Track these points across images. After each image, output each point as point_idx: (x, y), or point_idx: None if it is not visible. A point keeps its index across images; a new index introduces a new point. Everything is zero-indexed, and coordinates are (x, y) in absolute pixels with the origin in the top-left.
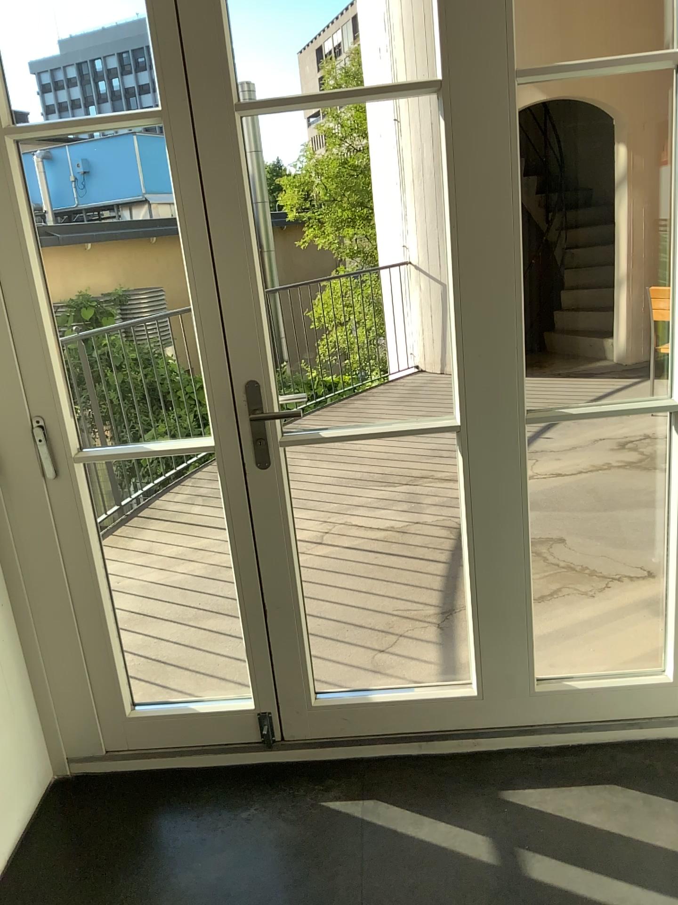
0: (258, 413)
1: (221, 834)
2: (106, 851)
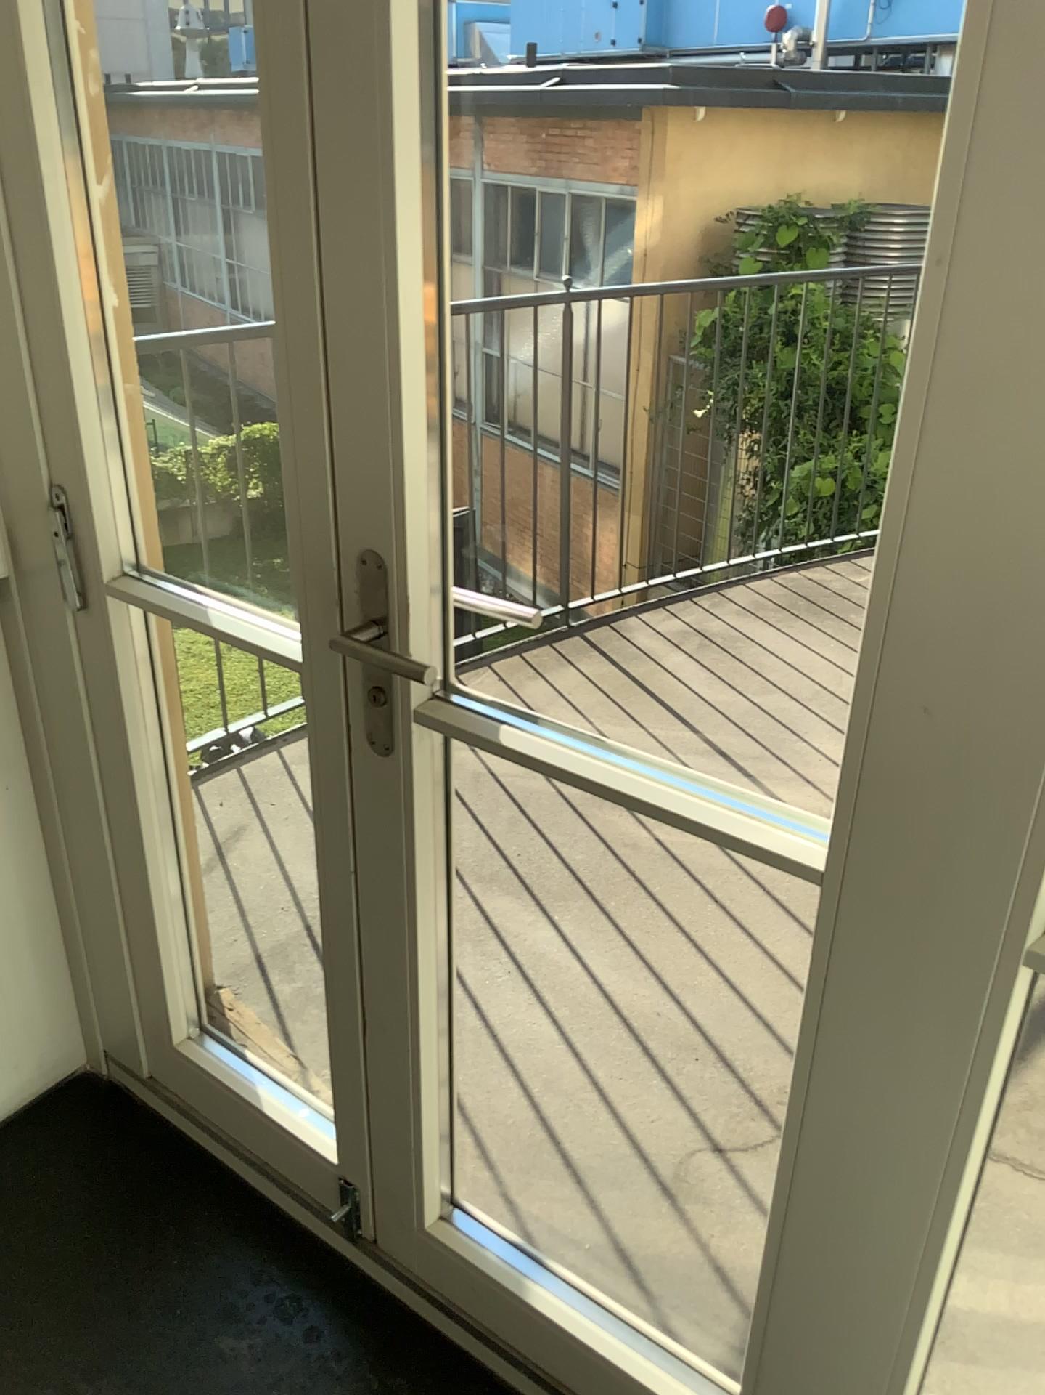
0: (378, 630)
1: (158, 1360)
2: (9, 1260)
